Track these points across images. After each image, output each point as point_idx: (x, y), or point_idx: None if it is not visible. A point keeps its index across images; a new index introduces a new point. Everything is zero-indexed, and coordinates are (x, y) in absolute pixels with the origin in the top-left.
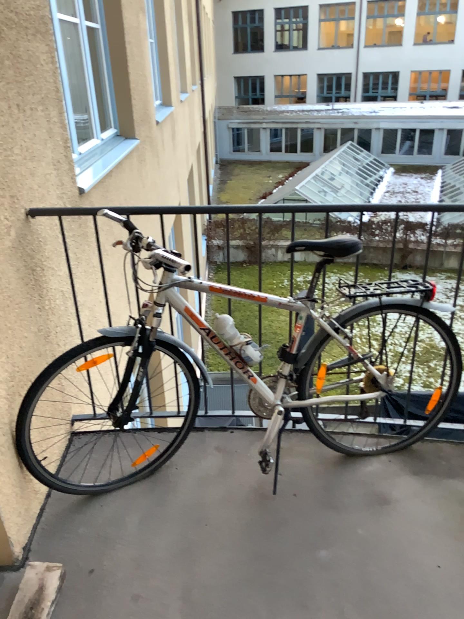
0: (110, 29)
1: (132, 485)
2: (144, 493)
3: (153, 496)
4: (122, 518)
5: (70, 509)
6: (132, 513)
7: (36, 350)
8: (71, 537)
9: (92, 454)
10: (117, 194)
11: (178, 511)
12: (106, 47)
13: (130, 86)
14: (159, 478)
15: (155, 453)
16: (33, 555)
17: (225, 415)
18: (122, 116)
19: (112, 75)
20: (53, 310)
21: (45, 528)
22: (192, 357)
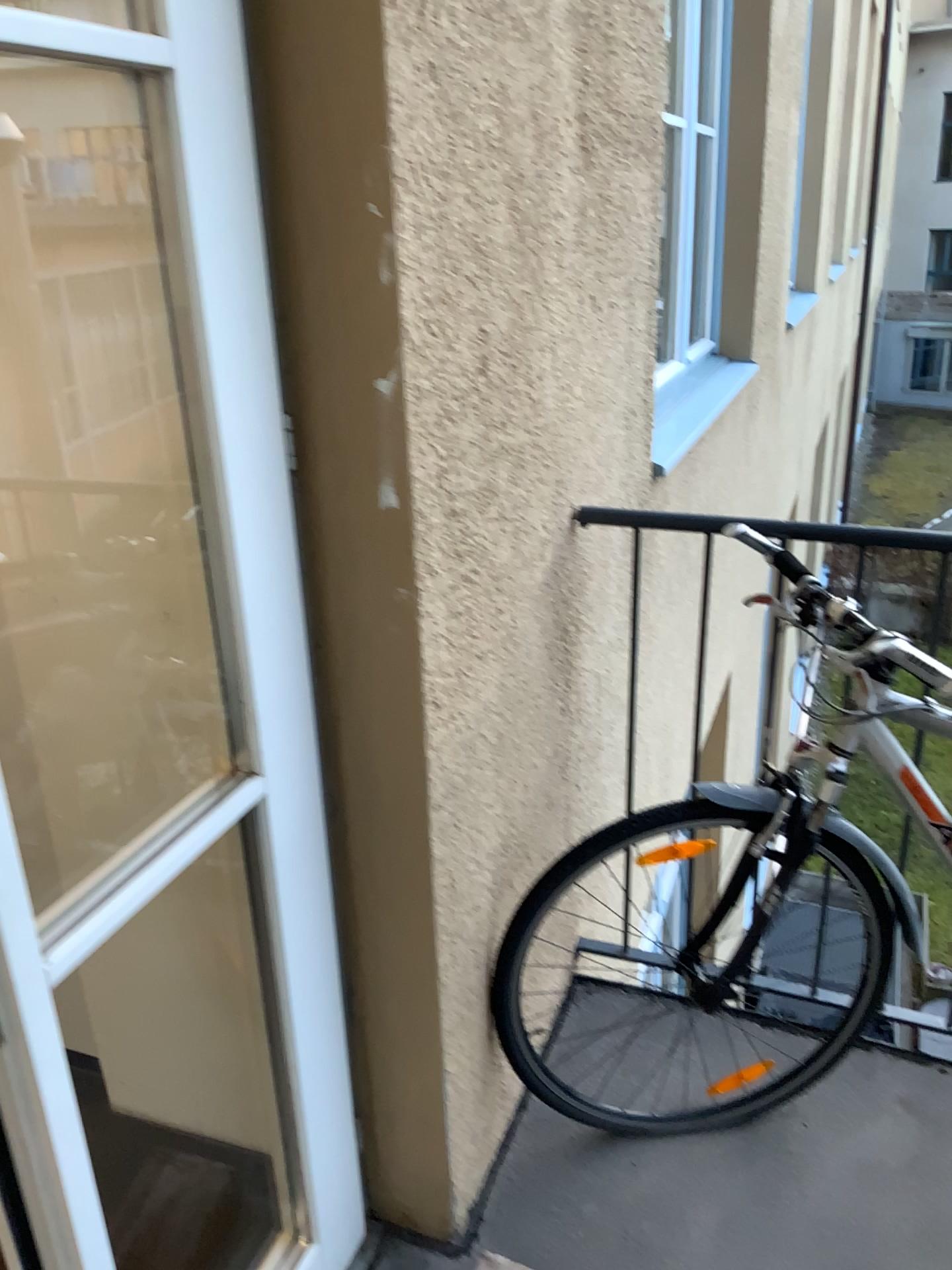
0: (736, 136)
1: (702, 1136)
2: (730, 1165)
3: (751, 1178)
4: (678, 1210)
5: (567, 1152)
6: (701, 1206)
7: (546, 795)
8: (567, 1219)
9: (614, 1036)
10: (700, 476)
11: (809, 1235)
12: (722, 173)
13: (755, 252)
14: (764, 1137)
15: (758, 1073)
16: (488, 1235)
17: (927, 1025)
18: (729, 313)
19: (723, 230)
20: (581, 715)
21: (513, 1180)
22: (887, 880)
